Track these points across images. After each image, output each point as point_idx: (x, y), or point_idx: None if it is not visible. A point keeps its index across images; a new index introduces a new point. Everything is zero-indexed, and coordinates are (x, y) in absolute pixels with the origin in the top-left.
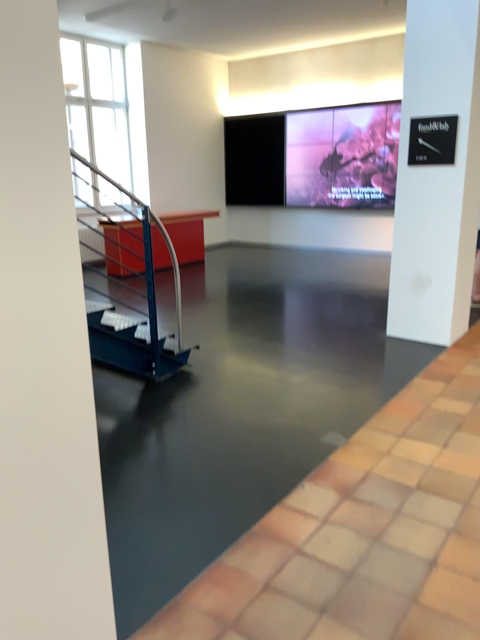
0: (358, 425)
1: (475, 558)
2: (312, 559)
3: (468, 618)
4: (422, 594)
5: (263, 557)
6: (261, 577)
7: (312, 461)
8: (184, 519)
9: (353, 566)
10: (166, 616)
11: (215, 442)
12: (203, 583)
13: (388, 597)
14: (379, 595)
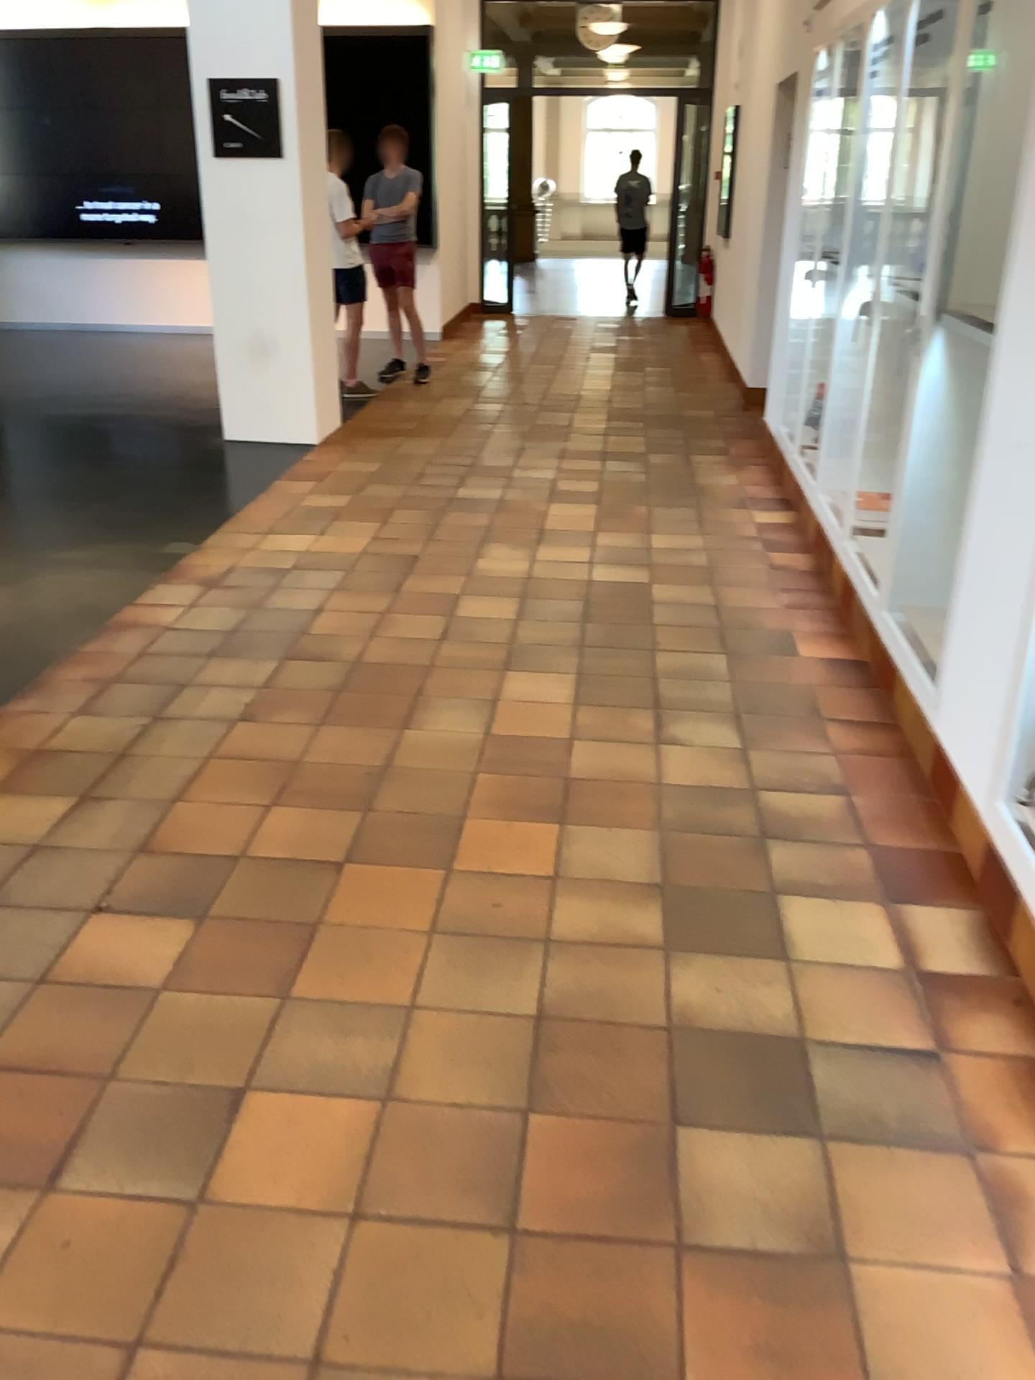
0: (208, 531)
1: (357, 596)
2: (186, 629)
3: (352, 626)
4: (307, 625)
5: (129, 638)
6: (133, 647)
7: (157, 567)
8: (10, 633)
9: (233, 624)
10: (36, 687)
11: (8, 571)
12: (67, 662)
13: (274, 632)
14: (265, 632)
